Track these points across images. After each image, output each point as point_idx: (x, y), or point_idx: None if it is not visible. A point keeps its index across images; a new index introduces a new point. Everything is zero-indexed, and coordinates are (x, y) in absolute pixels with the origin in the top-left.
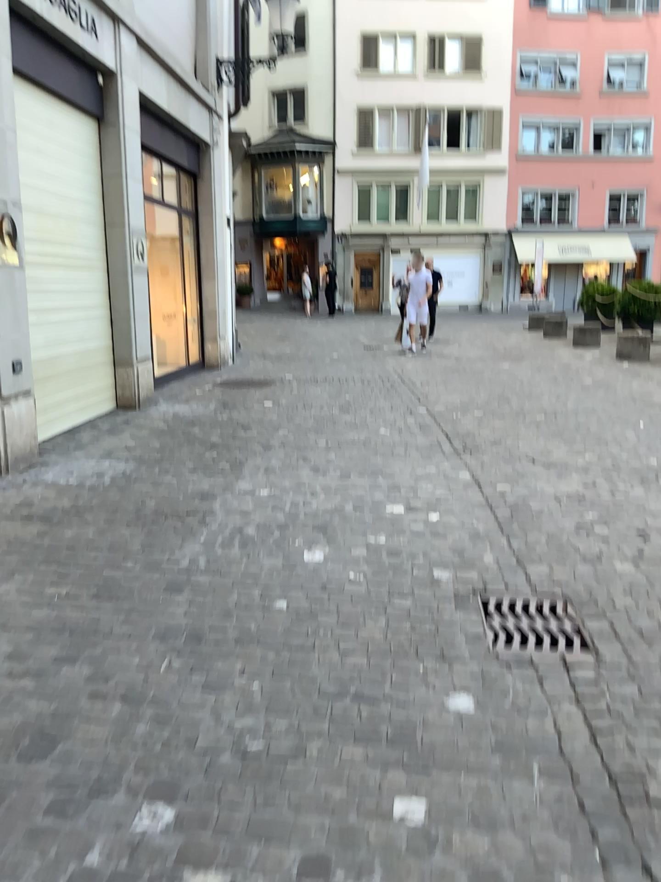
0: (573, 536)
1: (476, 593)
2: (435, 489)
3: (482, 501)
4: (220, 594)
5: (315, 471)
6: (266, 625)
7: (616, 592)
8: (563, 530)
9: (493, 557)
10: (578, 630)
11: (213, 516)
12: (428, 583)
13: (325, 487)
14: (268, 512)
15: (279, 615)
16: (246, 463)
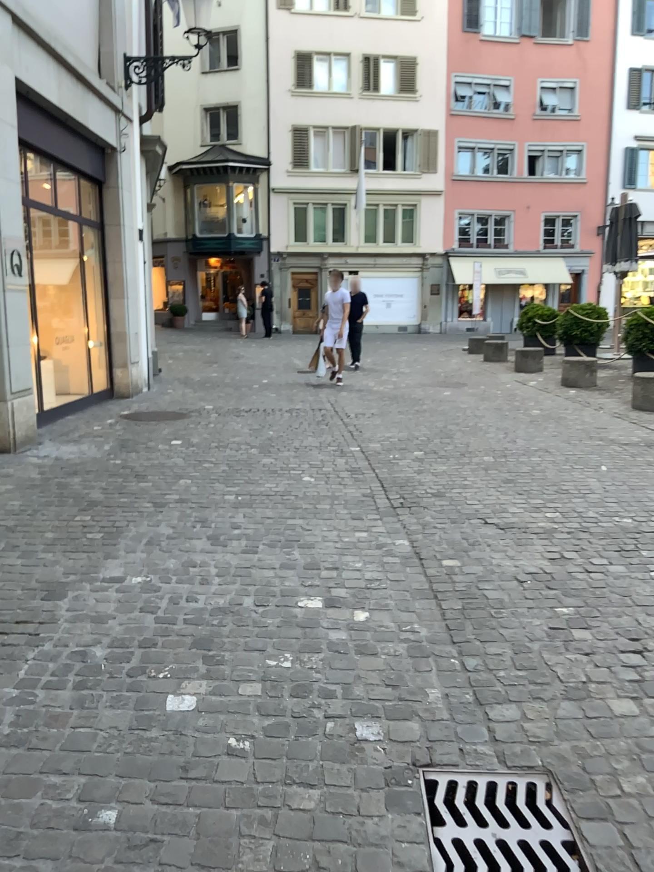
0: (546, 645)
1: (417, 767)
2: (364, 569)
3: (424, 585)
4: (14, 795)
5: (211, 543)
6: (72, 869)
7: (621, 755)
8: (532, 636)
9: (440, 687)
10: (577, 852)
11: (54, 625)
12: (346, 747)
13: (221, 570)
14: (134, 616)
15: (100, 840)
16: (122, 533)
